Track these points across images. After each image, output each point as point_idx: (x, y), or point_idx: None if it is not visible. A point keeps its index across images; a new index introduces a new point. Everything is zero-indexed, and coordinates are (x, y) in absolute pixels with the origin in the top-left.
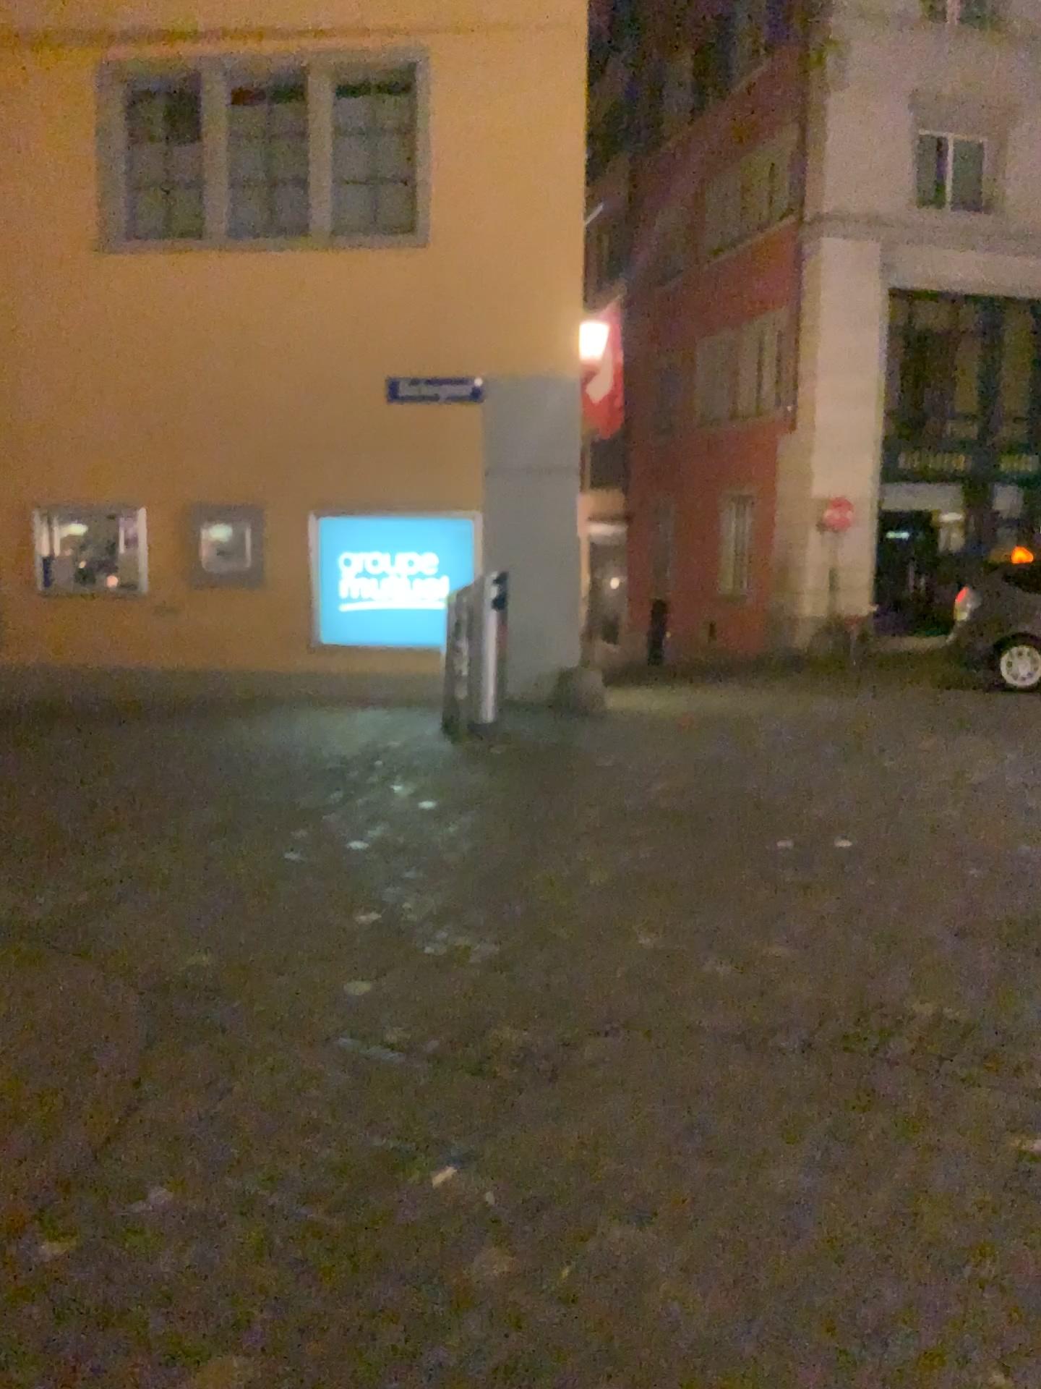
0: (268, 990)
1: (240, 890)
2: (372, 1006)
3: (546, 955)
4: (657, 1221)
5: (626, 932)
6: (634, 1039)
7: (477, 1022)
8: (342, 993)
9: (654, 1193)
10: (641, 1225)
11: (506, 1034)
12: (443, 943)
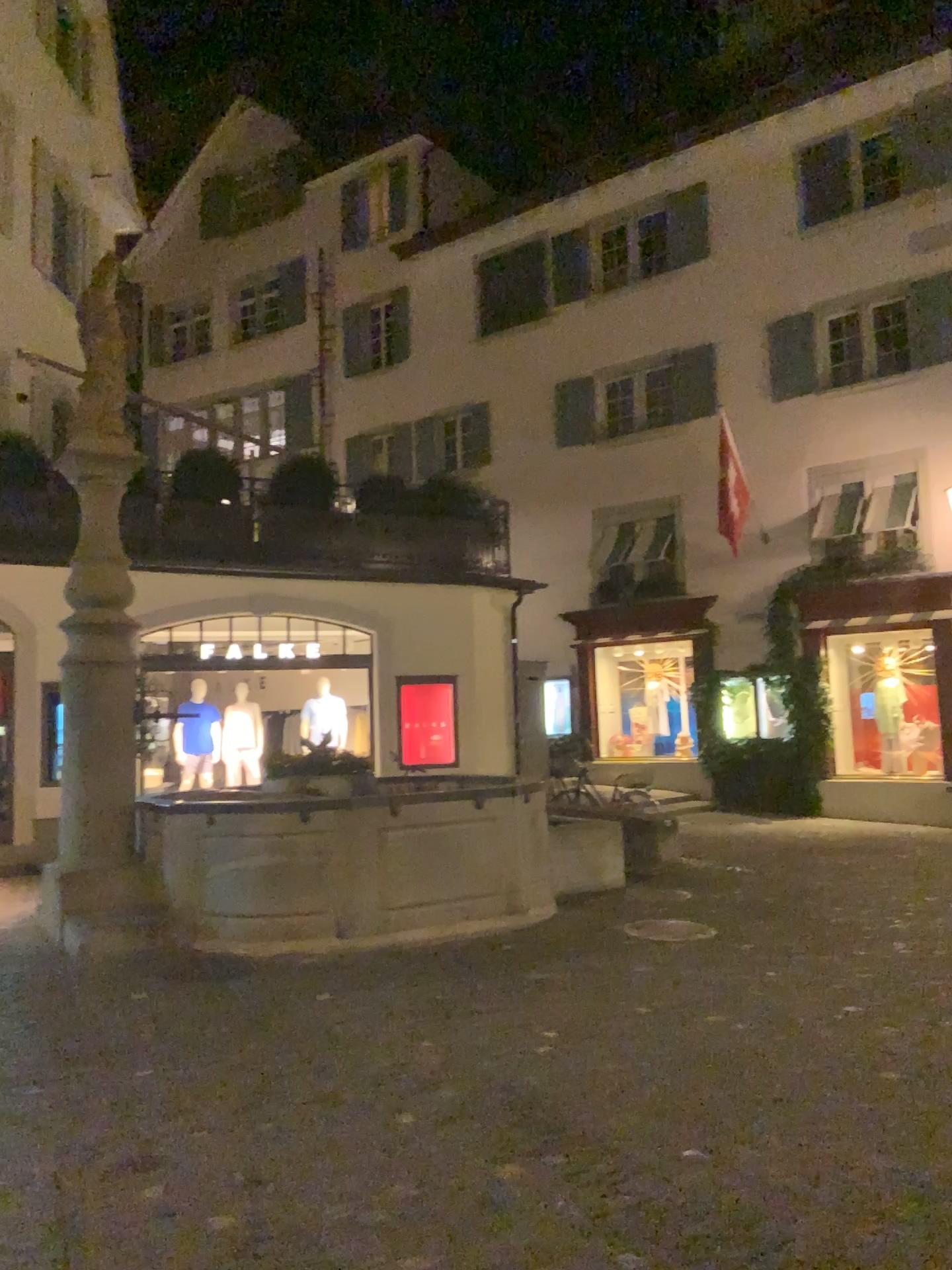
0: None
1: None
2: None
3: None
4: None
5: None
6: None
7: None
8: None
9: None
10: None
11: None
12: None
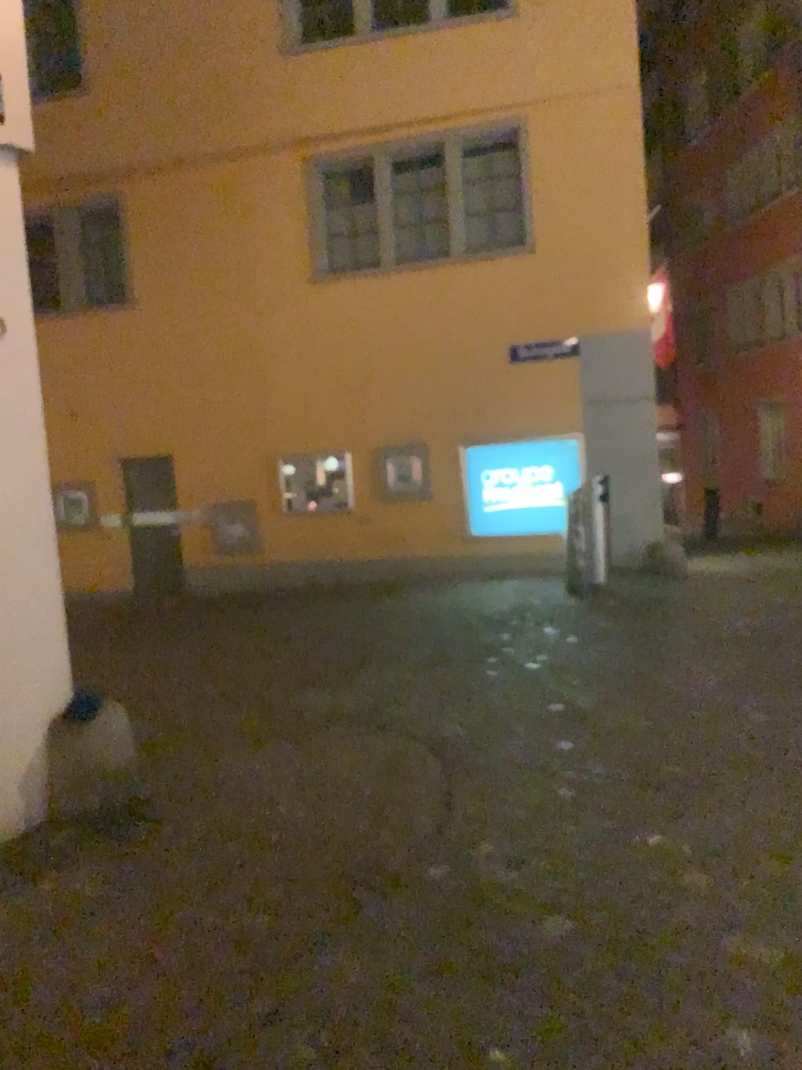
0: (508, 747)
1: (467, 694)
2: (577, 755)
3: (685, 725)
4: (796, 861)
5: (737, 712)
6: (758, 771)
7: (649, 763)
8: (556, 748)
9: (791, 848)
10: (785, 863)
11: (671, 769)
12: (612, 721)
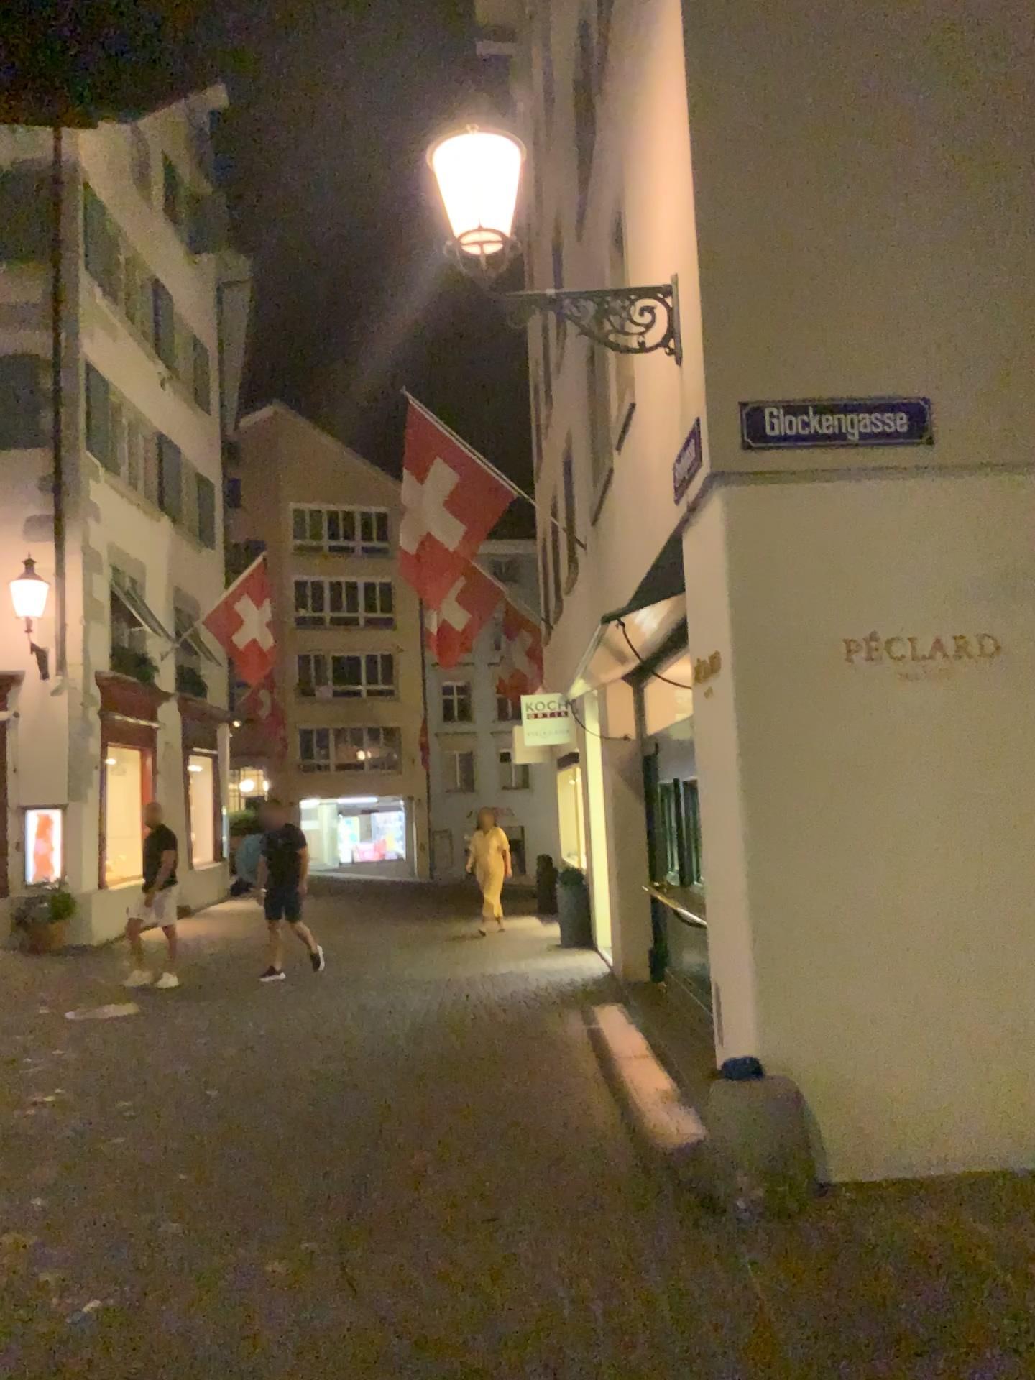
0: None
1: None
2: None
3: None
4: None
5: None
6: None
7: None
8: None
9: None
10: None
11: None
12: None
